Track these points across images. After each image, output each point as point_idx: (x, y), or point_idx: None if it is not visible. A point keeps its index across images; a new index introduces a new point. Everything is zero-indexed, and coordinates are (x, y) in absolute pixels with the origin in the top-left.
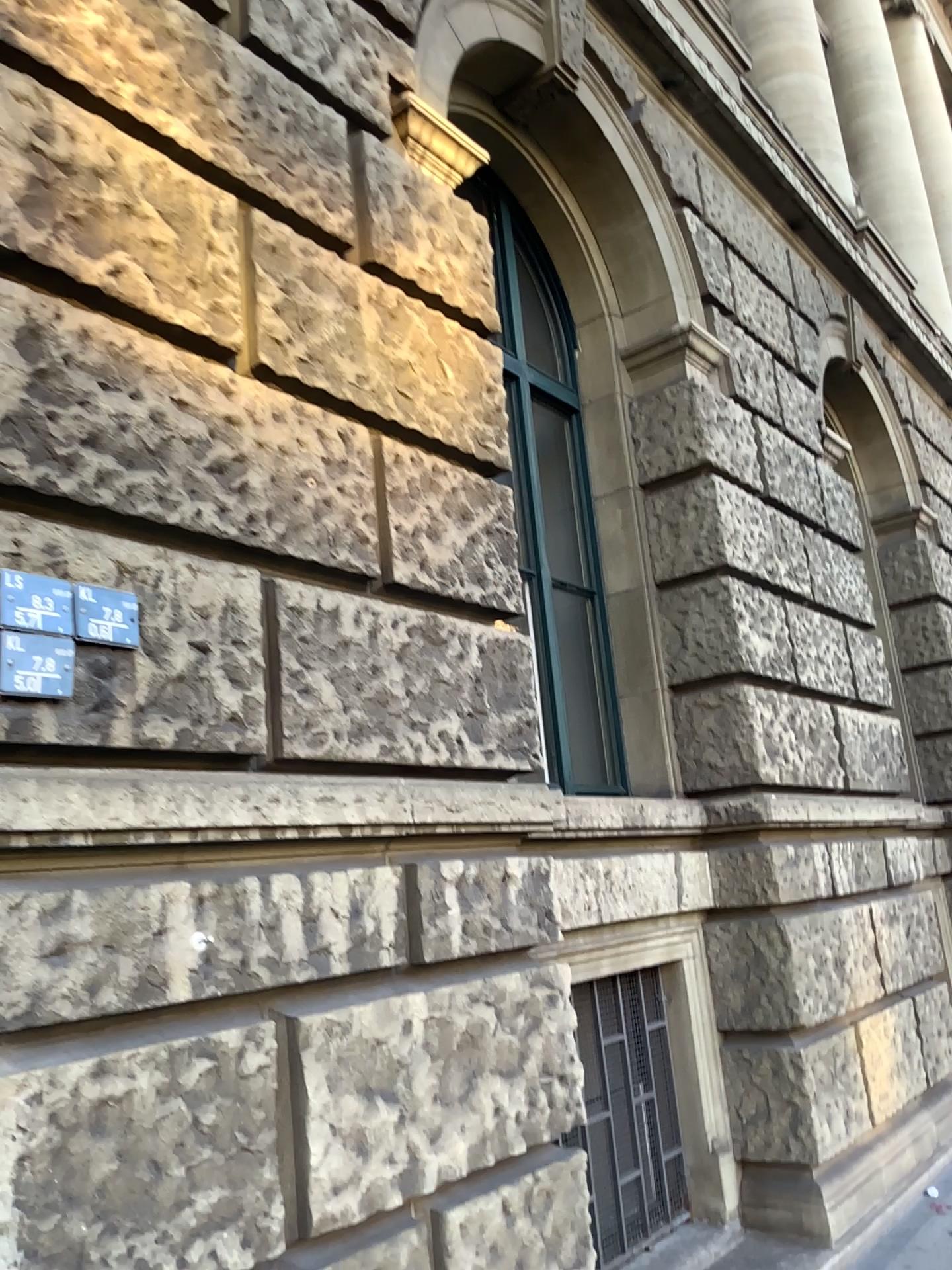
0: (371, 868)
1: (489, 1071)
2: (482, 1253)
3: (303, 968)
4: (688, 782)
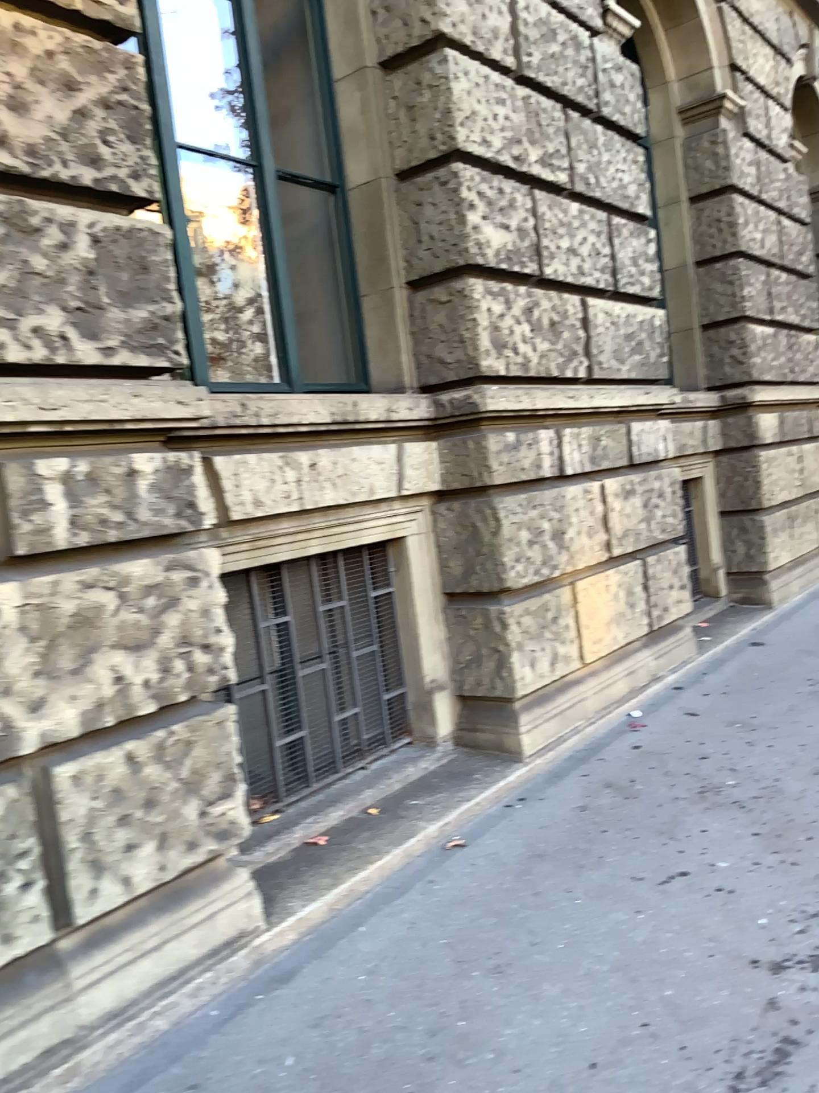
0: None
1: (113, 648)
2: (106, 797)
3: None
4: (421, 377)
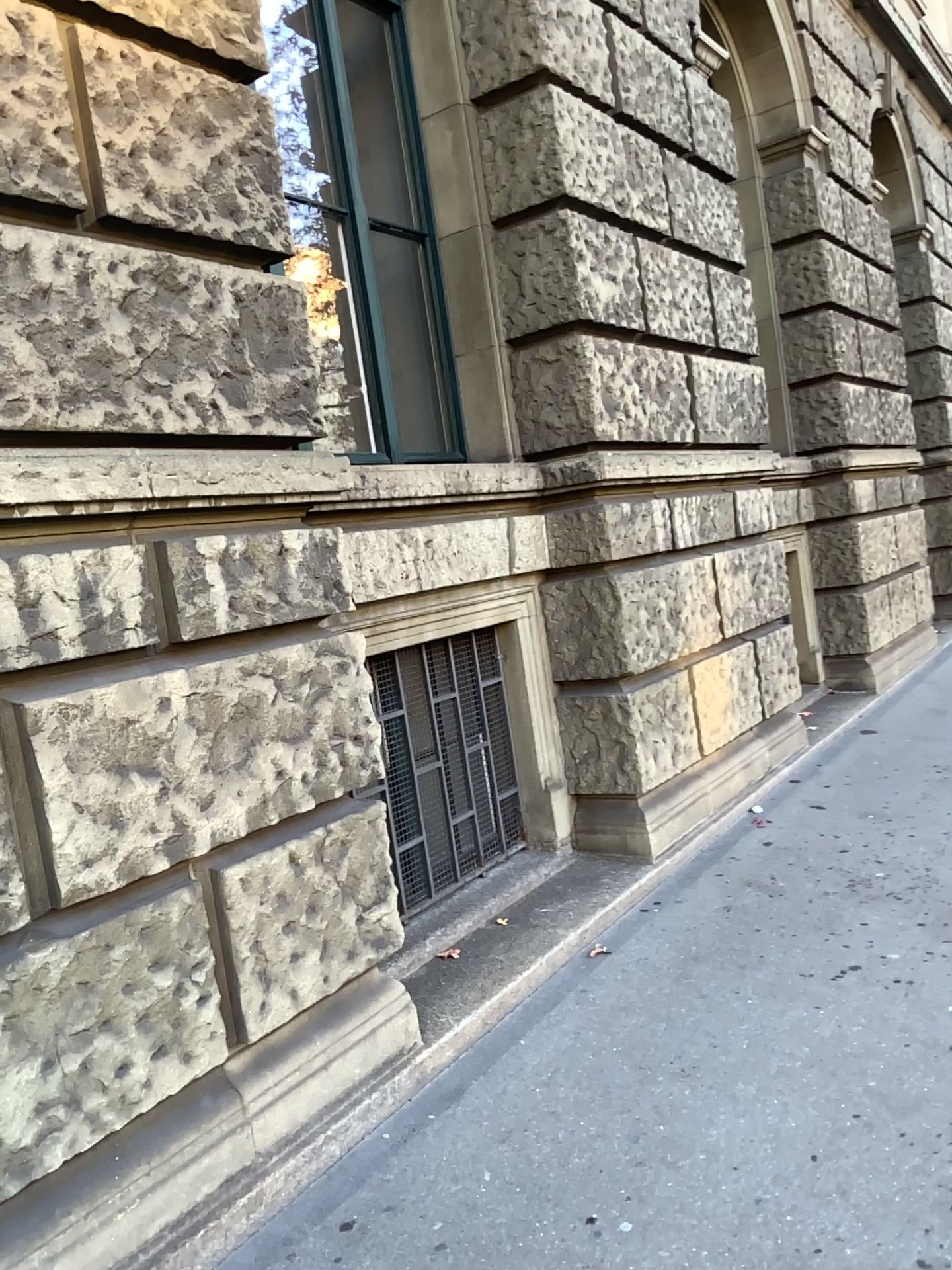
0: (111, 547)
1: (270, 740)
2: (268, 903)
3: (29, 655)
4: (525, 443)
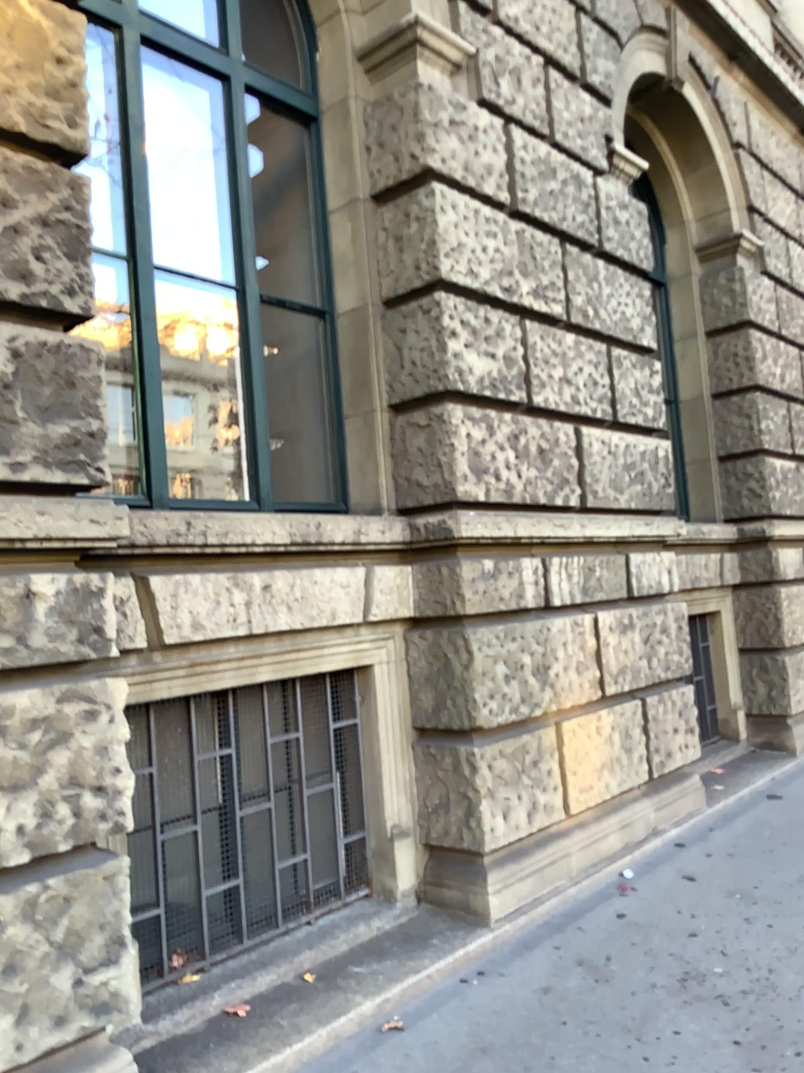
0: None
1: None
2: None
3: None
4: (396, 498)
